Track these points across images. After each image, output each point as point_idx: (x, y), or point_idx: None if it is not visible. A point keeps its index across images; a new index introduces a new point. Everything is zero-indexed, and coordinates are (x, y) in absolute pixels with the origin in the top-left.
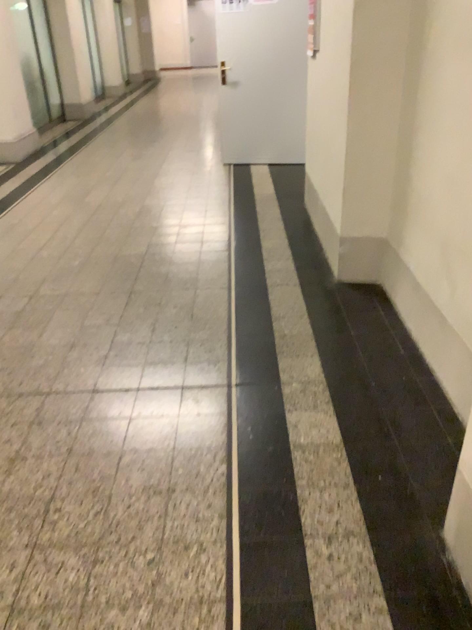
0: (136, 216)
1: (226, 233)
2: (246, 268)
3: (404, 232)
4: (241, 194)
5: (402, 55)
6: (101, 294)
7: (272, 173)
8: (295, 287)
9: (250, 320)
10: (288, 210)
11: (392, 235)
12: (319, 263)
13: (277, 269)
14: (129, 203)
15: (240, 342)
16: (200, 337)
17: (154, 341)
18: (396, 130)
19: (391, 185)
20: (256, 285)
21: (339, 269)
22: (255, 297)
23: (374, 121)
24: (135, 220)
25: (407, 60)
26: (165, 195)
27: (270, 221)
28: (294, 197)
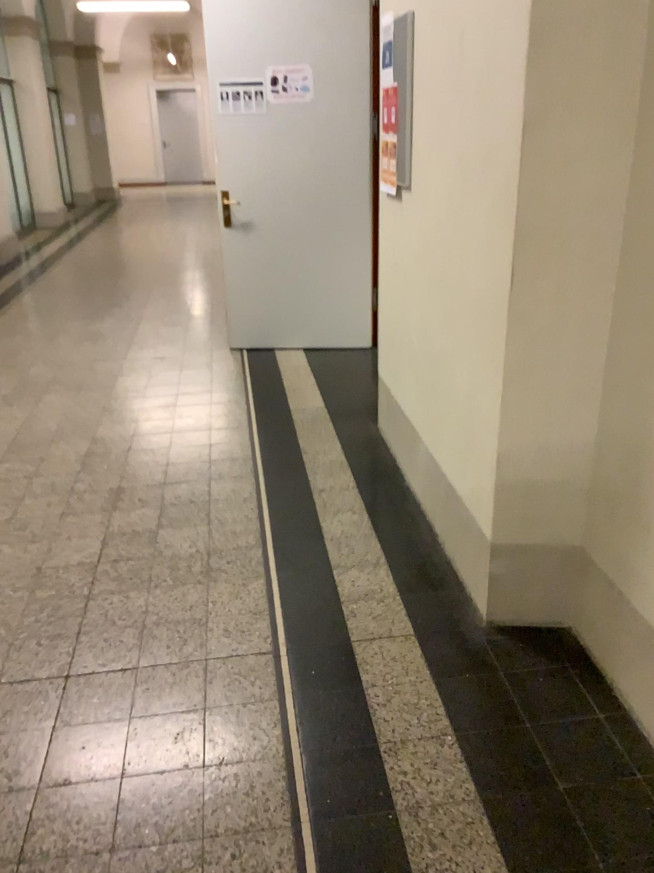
0: (82, 465)
1: (253, 504)
2: (303, 595)
3: (642, 558)
4: (268, 412)
5: (620, 213)
6: (4, 686)
7: (314, 367)
8: (408, 645)
9: (333, 757)
10: (355, 444)
11: (598, 544)
12: (440, 576)
13: (364, 594)
14: (70, 432)
15: (324, 839)
16: (230, 827)
17: (124, 847)
18: (607, 351)
19: (596, 452)
20: (330, 645)
21: (491, 602)
22: (333, 679)
23: (565, 335)
24: (81, 474)
25: (629, 221)
26: (135, 415)
27: (329, 473)
28: (359, 415)
